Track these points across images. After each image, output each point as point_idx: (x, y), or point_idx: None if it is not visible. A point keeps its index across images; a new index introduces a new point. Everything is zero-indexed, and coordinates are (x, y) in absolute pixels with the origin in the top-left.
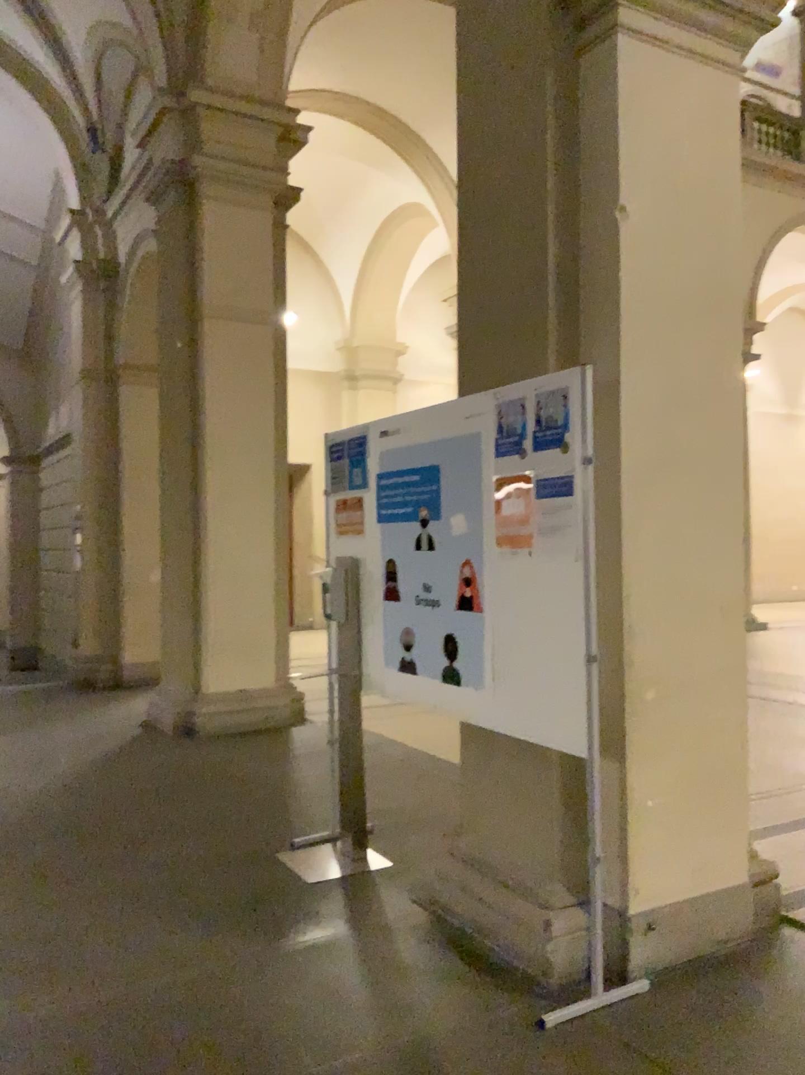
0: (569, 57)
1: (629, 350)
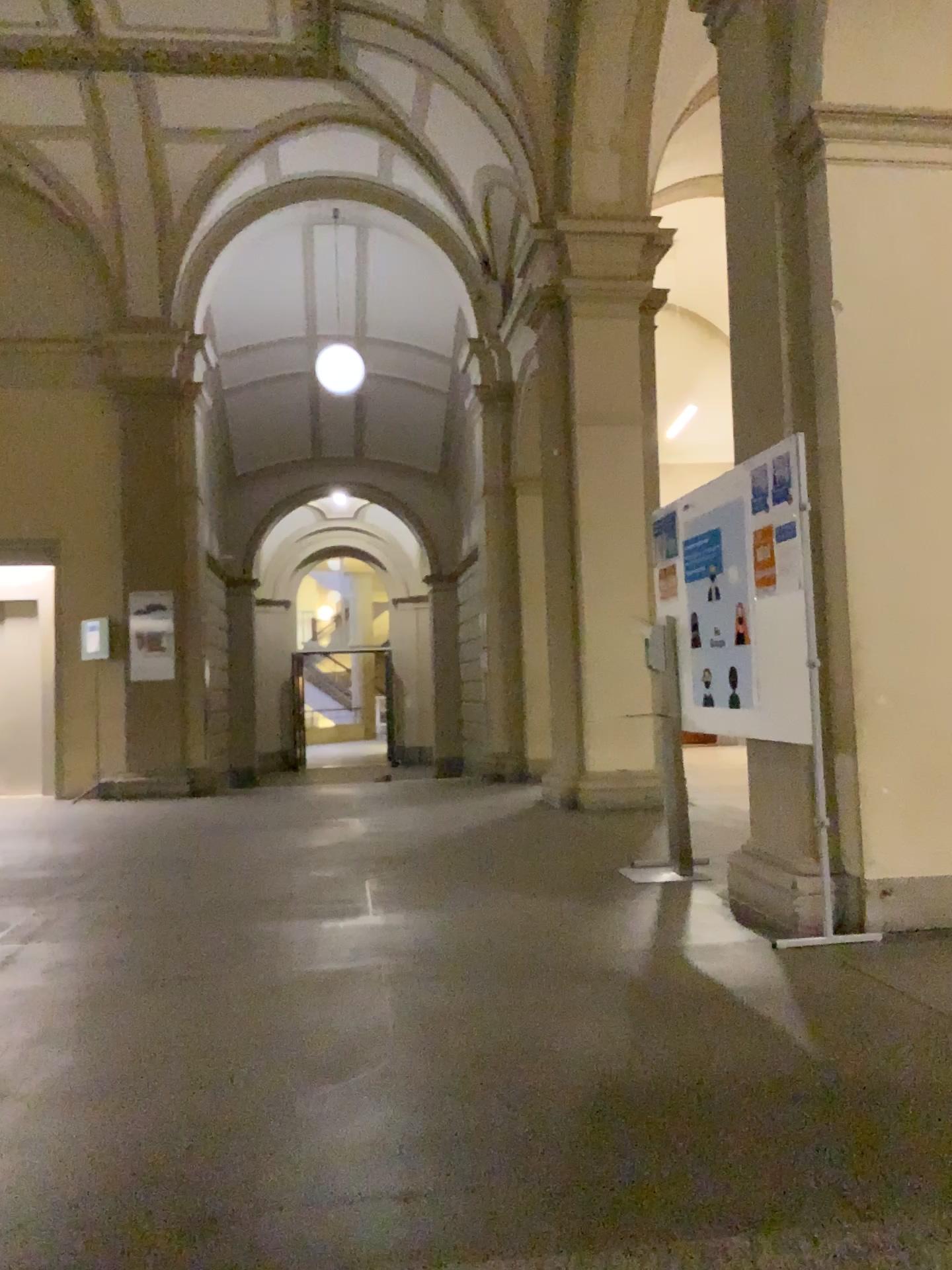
0: (792, 187)
1: (851, 416)
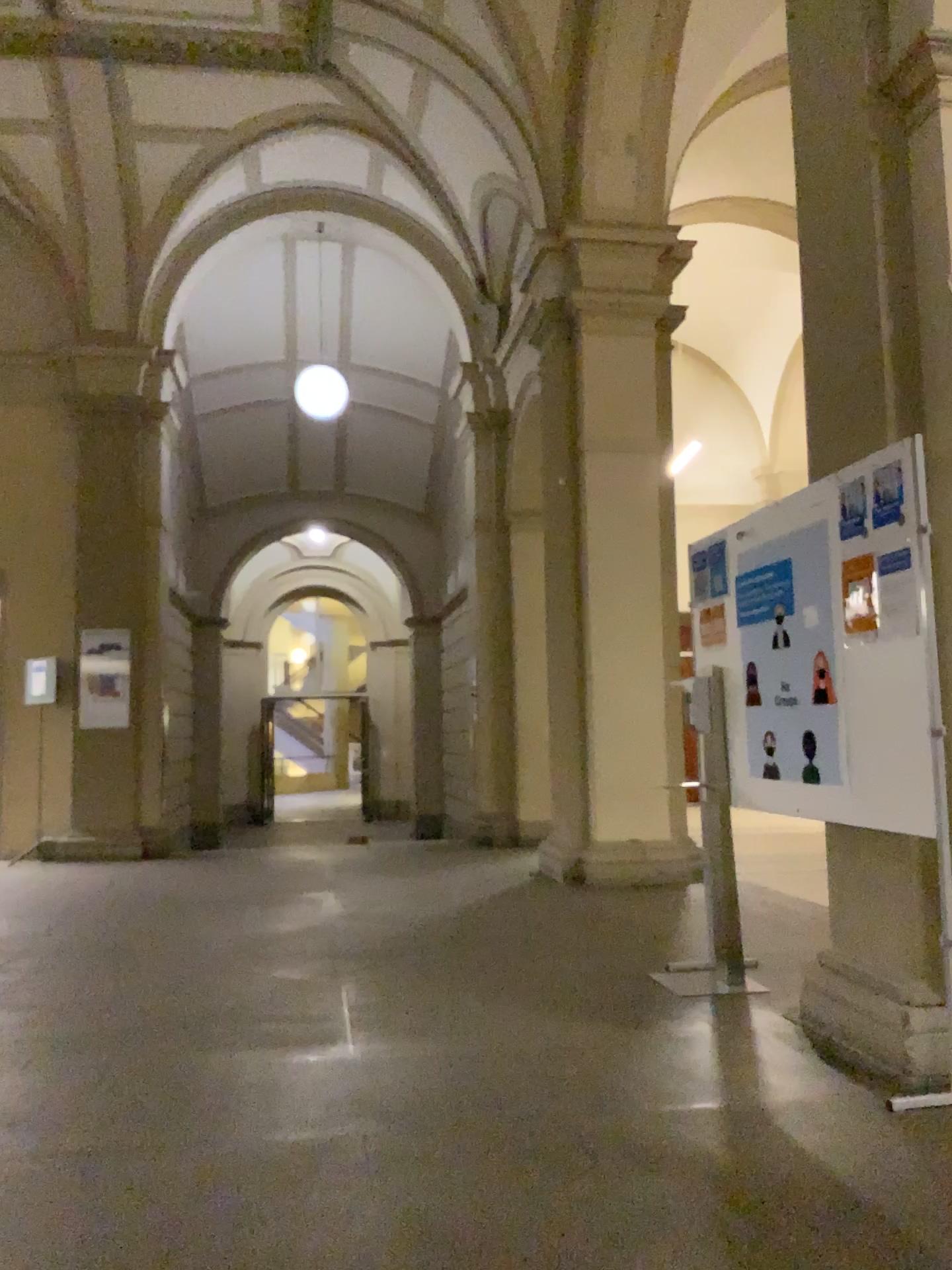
0: (894, 137)
1: None
